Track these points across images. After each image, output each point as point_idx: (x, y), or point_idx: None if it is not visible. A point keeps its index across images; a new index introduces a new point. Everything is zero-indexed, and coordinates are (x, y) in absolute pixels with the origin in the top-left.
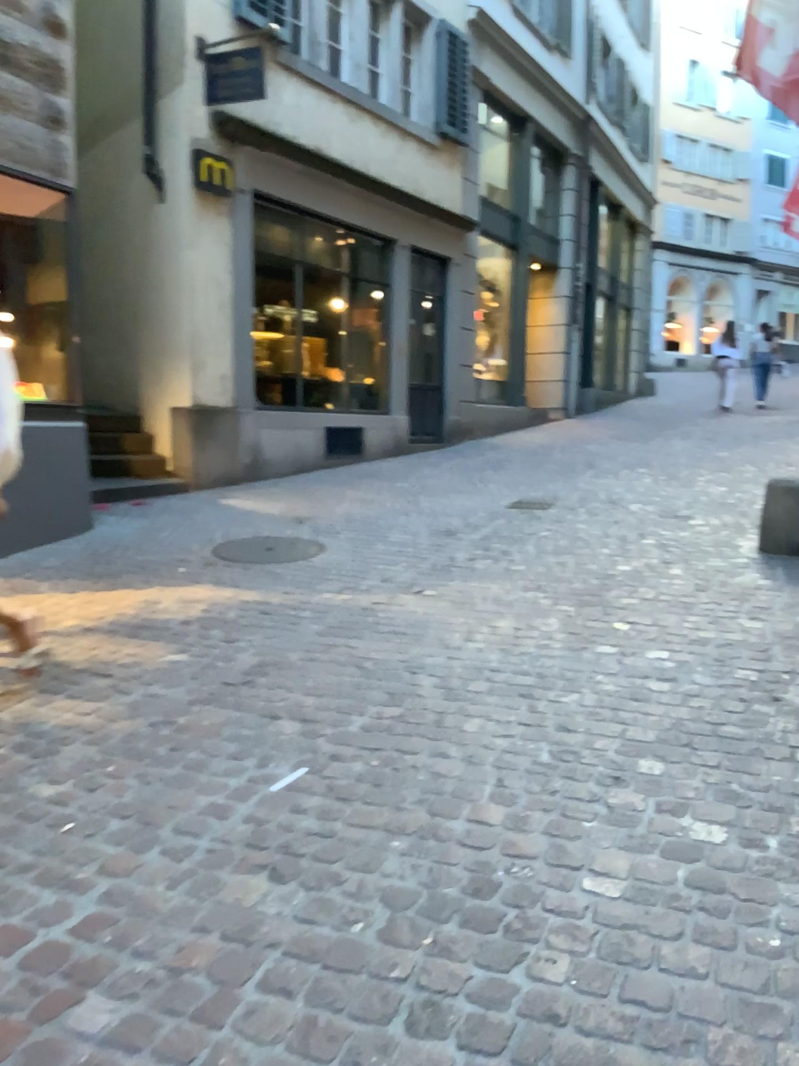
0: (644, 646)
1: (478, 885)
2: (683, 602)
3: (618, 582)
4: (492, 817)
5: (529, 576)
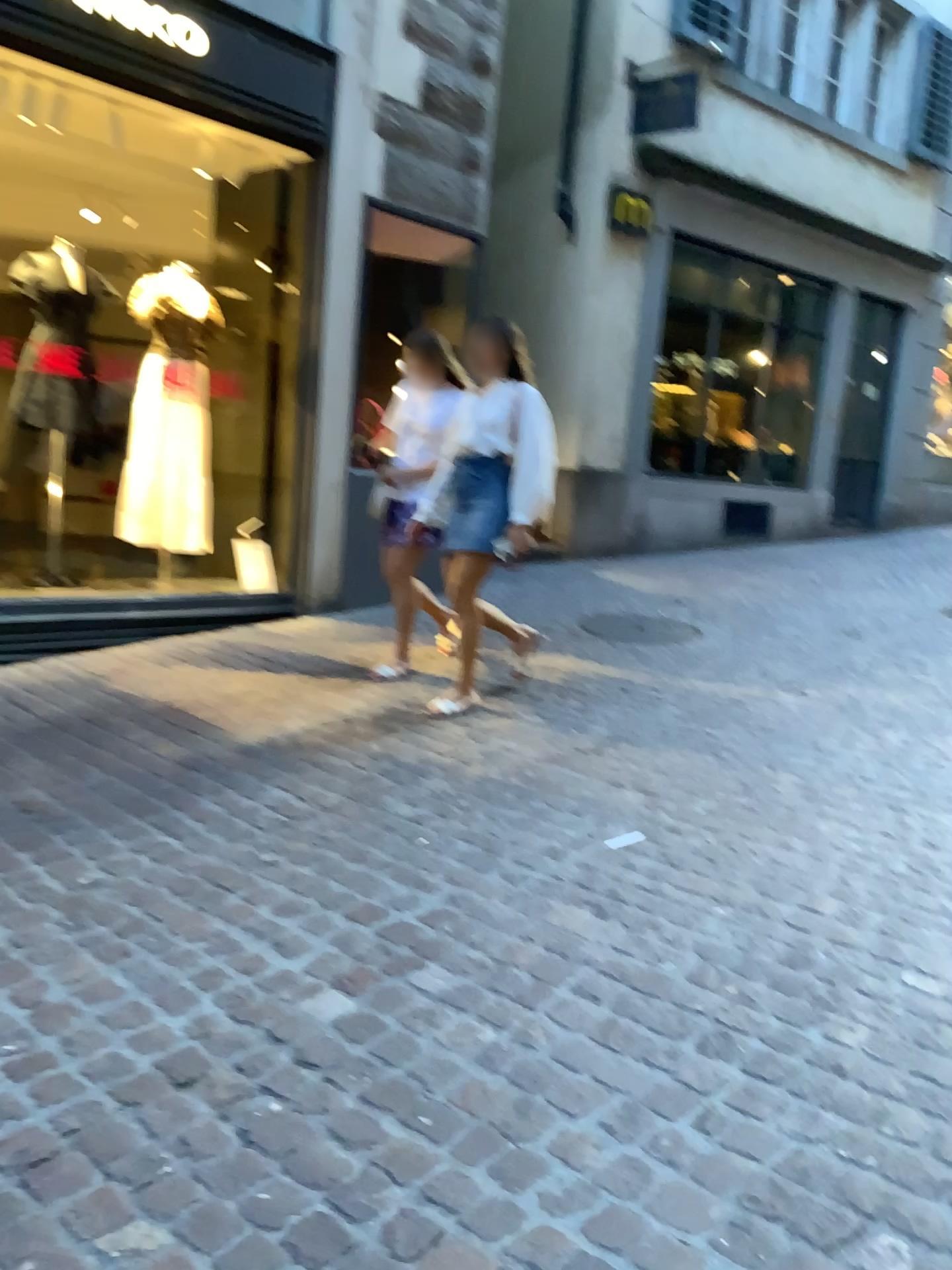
0: None
1: (794, 957)
2: None
3: None
4: (823, 905)
5: (933, 688)
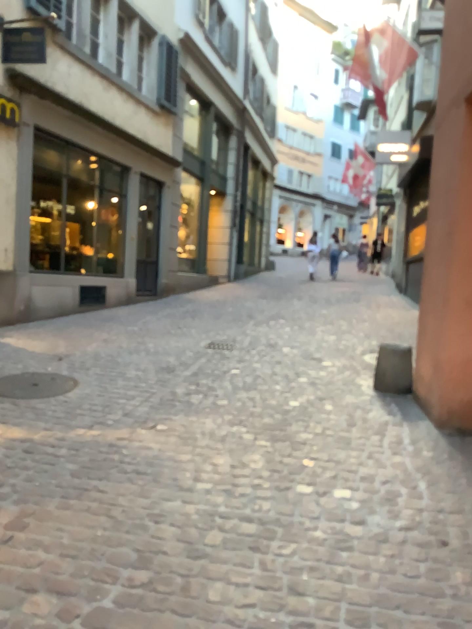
0: (332, 487)
1: None
2: (346, 439)
3: (294, 419)
4: None
5: (231, 412)
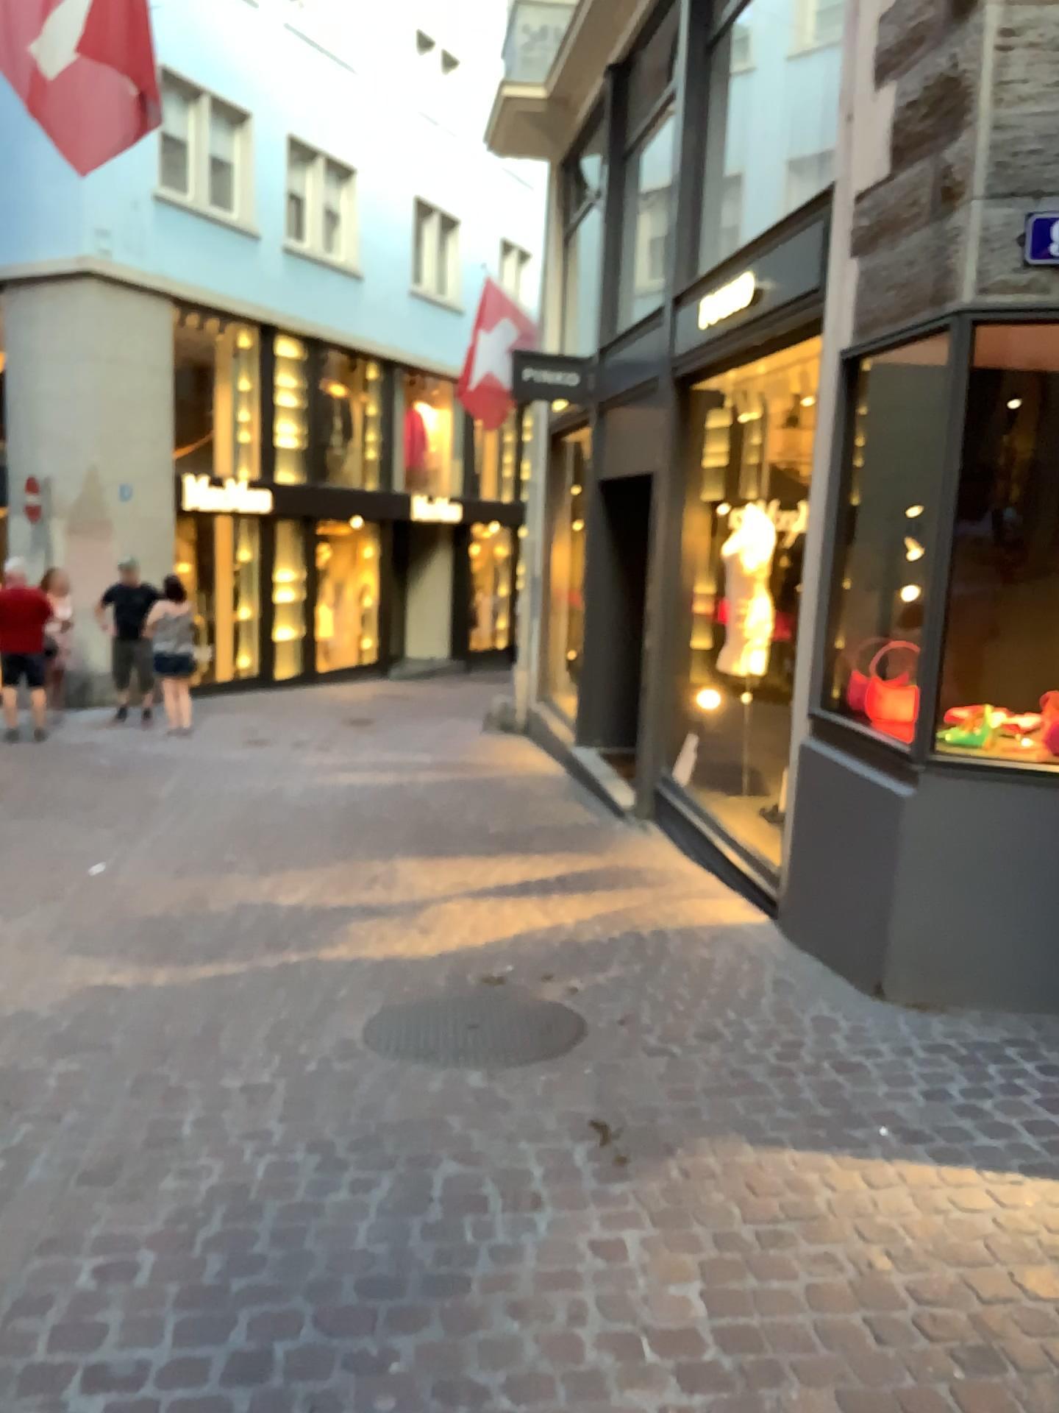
0: None
1: None
2: None
3: None
4: None
5: None
